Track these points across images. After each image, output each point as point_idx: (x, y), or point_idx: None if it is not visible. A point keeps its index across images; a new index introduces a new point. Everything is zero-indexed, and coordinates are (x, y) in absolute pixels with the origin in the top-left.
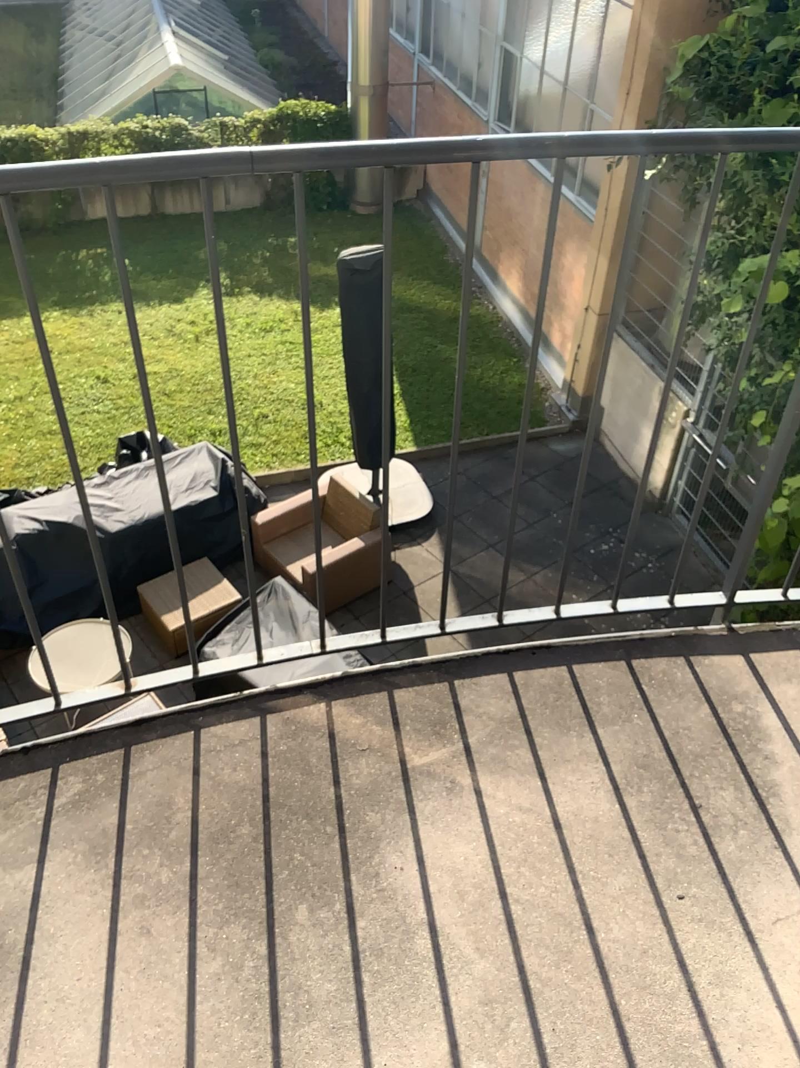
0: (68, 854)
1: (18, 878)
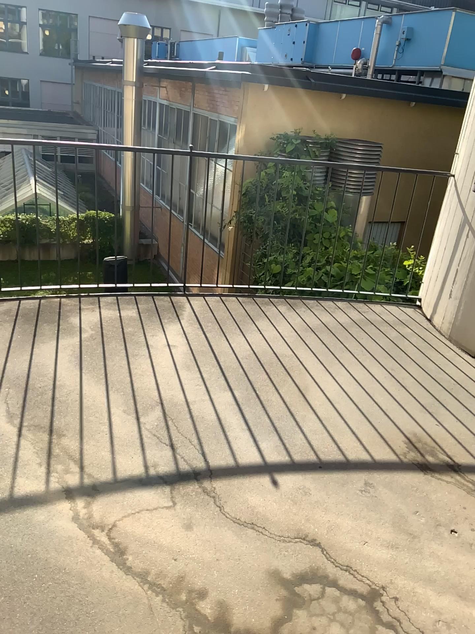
0: None
1: None
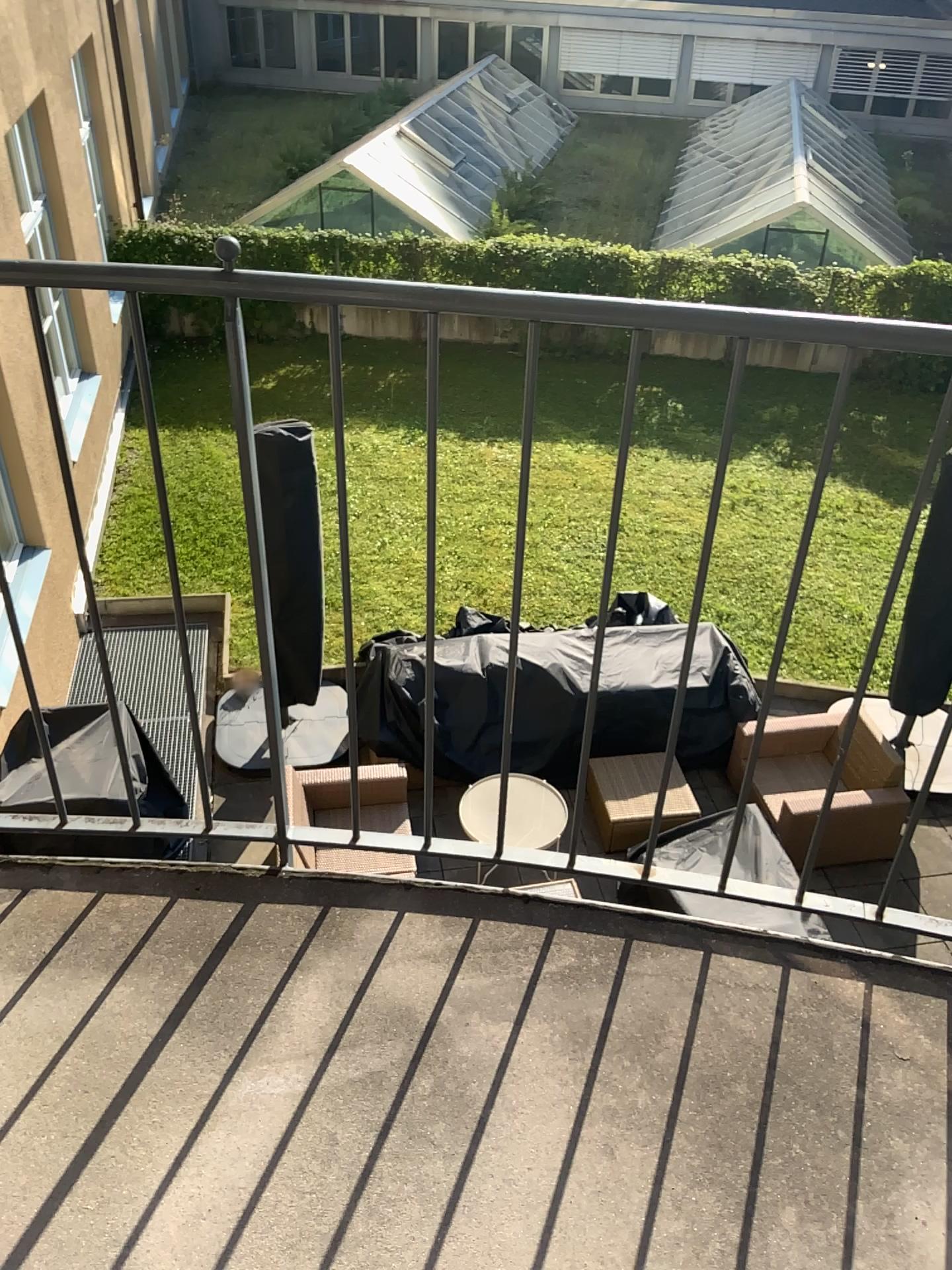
0: (549, 1030)
1: (495, 1031)
